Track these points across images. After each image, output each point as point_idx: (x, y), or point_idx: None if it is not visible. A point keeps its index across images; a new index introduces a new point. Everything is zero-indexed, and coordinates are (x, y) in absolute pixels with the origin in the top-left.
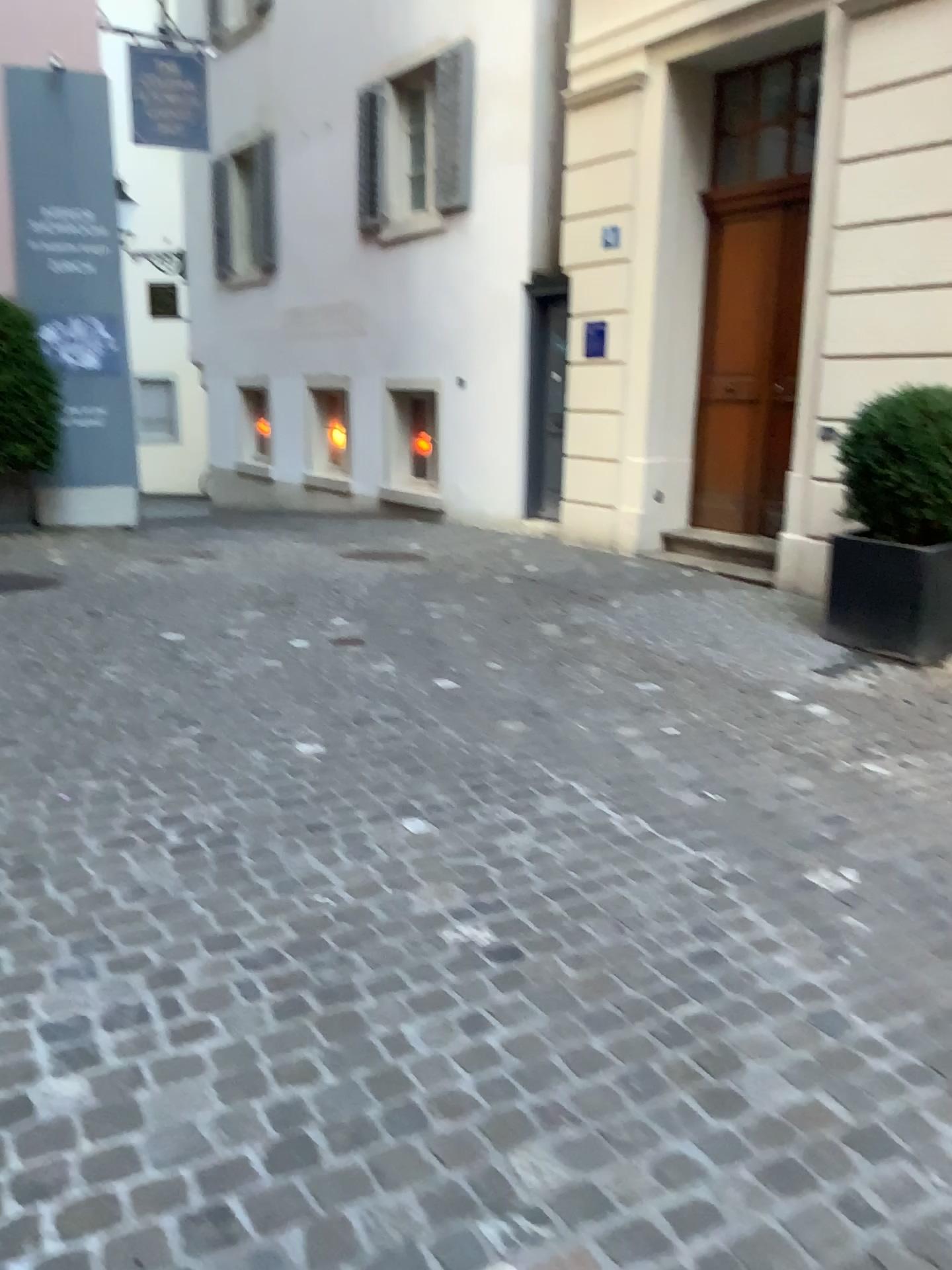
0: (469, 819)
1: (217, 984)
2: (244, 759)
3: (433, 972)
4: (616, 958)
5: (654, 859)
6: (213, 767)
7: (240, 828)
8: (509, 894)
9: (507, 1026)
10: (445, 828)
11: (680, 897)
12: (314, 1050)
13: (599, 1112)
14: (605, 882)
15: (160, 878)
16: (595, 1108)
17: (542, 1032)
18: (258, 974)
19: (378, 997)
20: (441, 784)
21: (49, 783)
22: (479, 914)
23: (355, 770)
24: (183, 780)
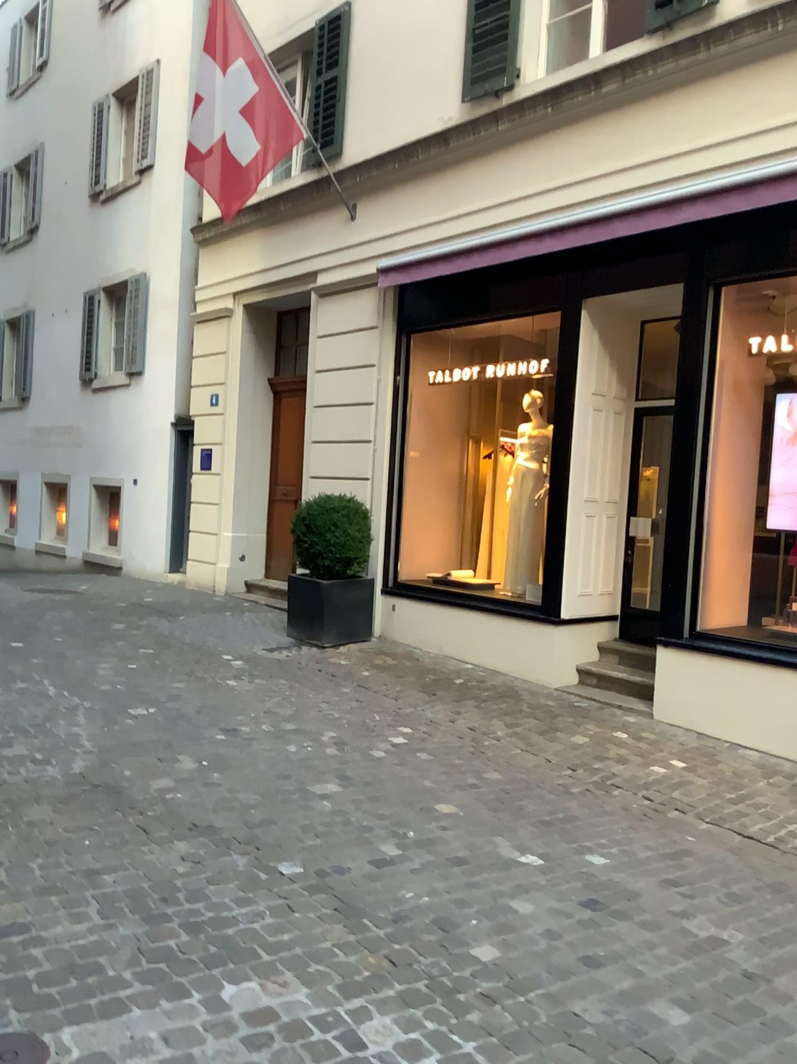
0: None
1: None
2: None
3: None
4: None
5: (50, 699)
6: None
7: None
8: None
9: None
10: None
11: (47, 709)
12: None
13: None
14: (15, 704)
15: None
16: None
17: None
18: None
19: None
20: None
21: None
22: None
23: None
24: None
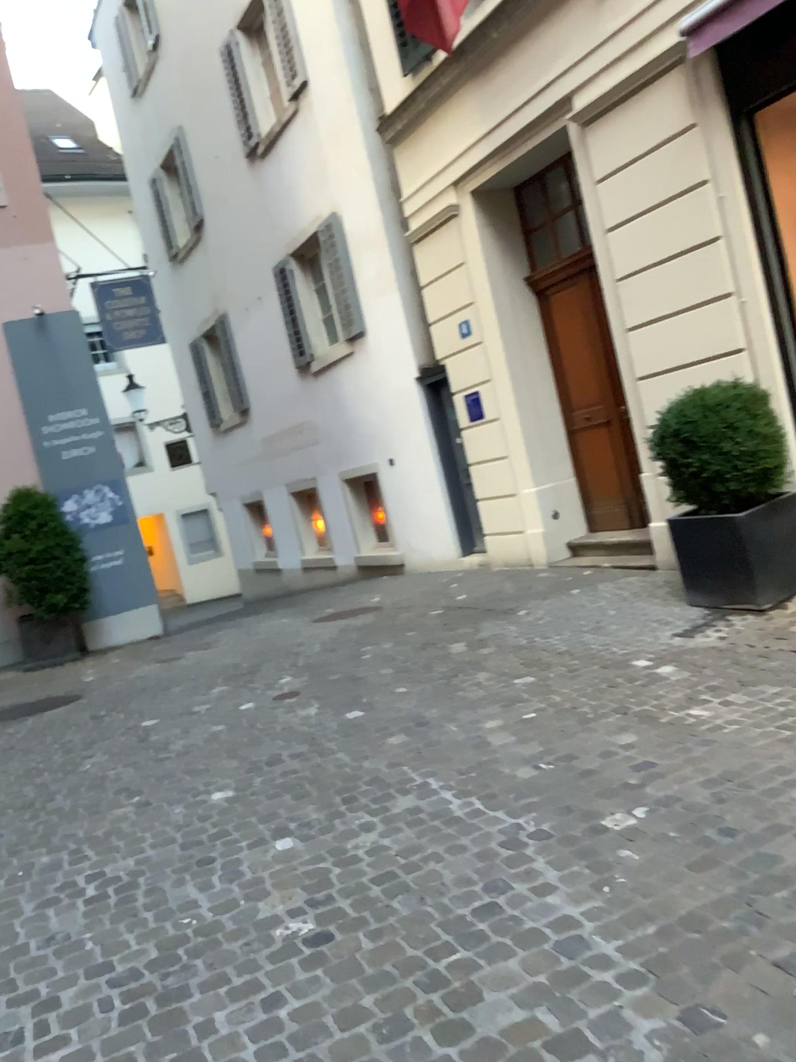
0: (329, 828)
1: (81, 1006)
2: (167, 815)
3: (255, 964)
4: (408, 925)
5: (470, 832)
6: (142, 826)
7: (144, 873)
8: (337, 887)
9: (296, 999)
10: (305, 840)
11: (481, 862)
12: (136, 1046)
13: (345, 1059)
14: (422, 860)
15: (69, 927)
16: (343, 1056)
17: (322, 999)
18: (116, 992)
19: (203, 993)
20: (318, 803)
21: (12, 866)
22: (307, 908)
23: (252, 805)
24: (114, 842)
